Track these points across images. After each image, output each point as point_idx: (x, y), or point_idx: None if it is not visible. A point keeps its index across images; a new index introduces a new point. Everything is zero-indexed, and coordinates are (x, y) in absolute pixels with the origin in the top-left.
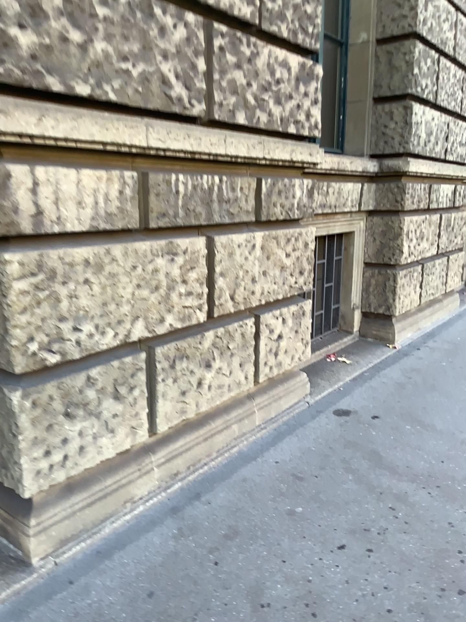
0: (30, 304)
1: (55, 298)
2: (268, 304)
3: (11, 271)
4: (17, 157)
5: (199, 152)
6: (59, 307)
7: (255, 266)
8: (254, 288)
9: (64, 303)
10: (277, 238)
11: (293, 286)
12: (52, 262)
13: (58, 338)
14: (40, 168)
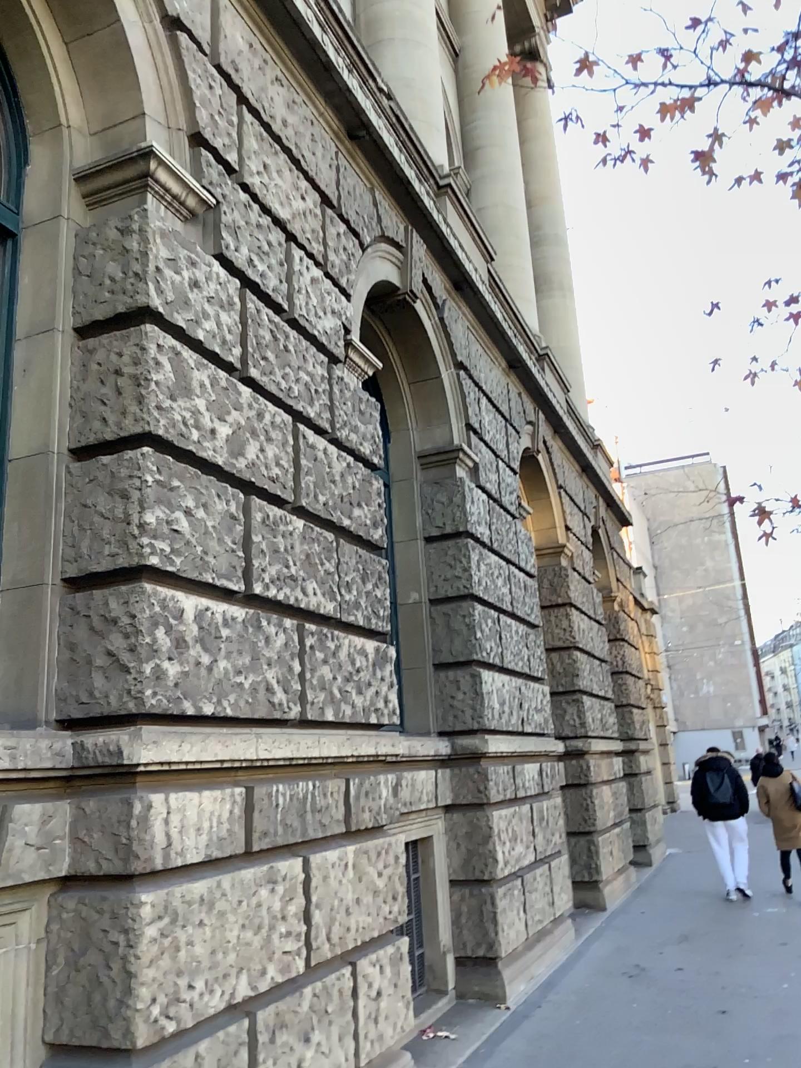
0: (156, 953)
1: (176, 944)
2: (362, 946)
3: (147, 912)
4: (153, 784)
5: (296, 758)
6: (178, 956)
7: (346, 893)
8: (346, 923)
9: (182, 951)
10: (366, 853)
11: (386, 918)
12: (176, 899)
13: (174, 998)
14: (171, 794)
